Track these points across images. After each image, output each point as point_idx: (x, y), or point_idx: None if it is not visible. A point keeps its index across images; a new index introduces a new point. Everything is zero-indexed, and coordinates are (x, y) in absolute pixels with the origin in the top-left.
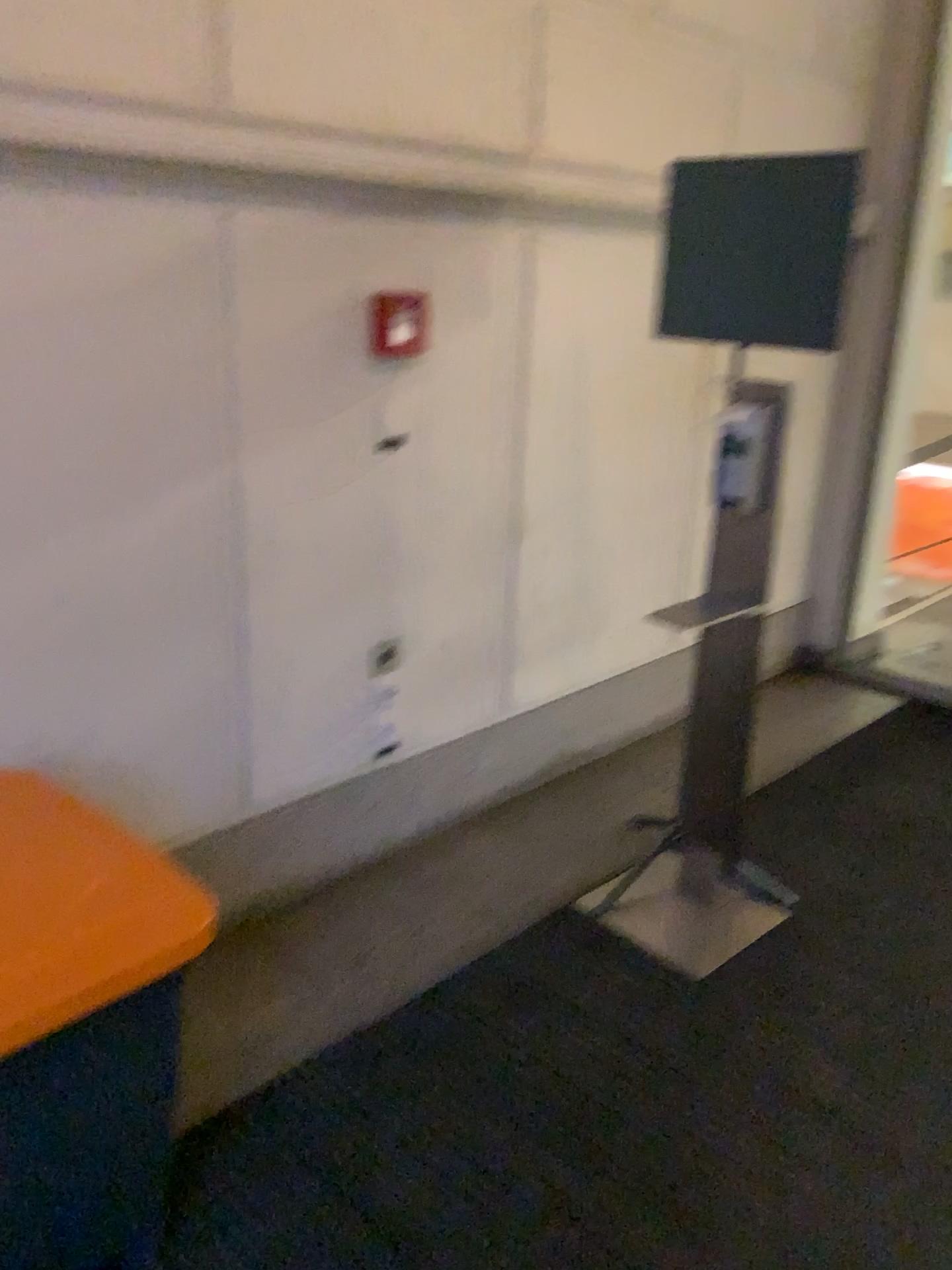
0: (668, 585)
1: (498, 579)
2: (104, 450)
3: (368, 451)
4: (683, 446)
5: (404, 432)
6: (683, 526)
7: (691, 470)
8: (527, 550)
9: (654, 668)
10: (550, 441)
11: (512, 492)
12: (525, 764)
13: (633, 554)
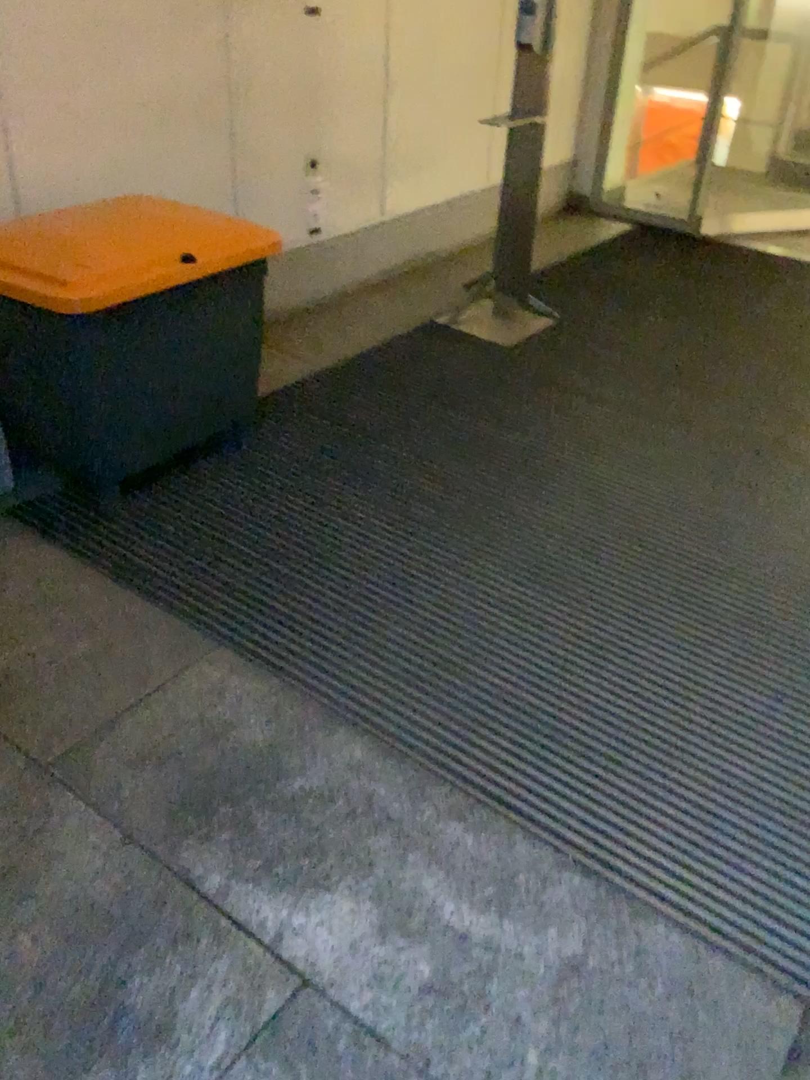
0: (480, 139)
1: (377, 119)
2: (161, 0)
3: (300, 17)
4: (491, 34)
5: (321, 5)
6: (491, 96)
7: (496, 53)
8: (394, 100)
9: (471, 200)
10: (407, 21)
11: (384, 56)
12: (394, 254)
13: (459, 113)
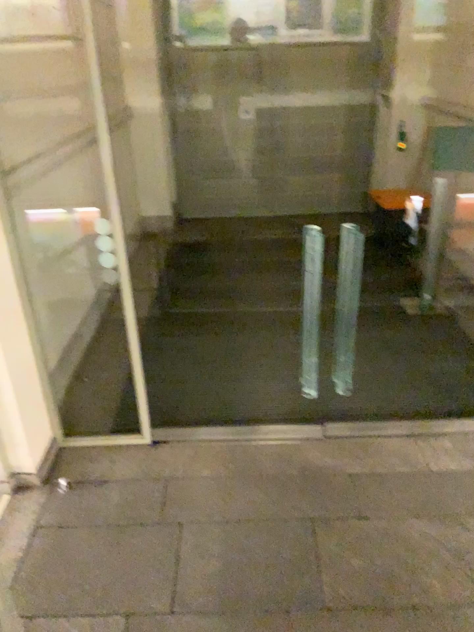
0: None
1: None
2: None
3: None
4: None
5: None
6: None
7: None
8: None
9: None
10: None
11: None
12: None
13: None
